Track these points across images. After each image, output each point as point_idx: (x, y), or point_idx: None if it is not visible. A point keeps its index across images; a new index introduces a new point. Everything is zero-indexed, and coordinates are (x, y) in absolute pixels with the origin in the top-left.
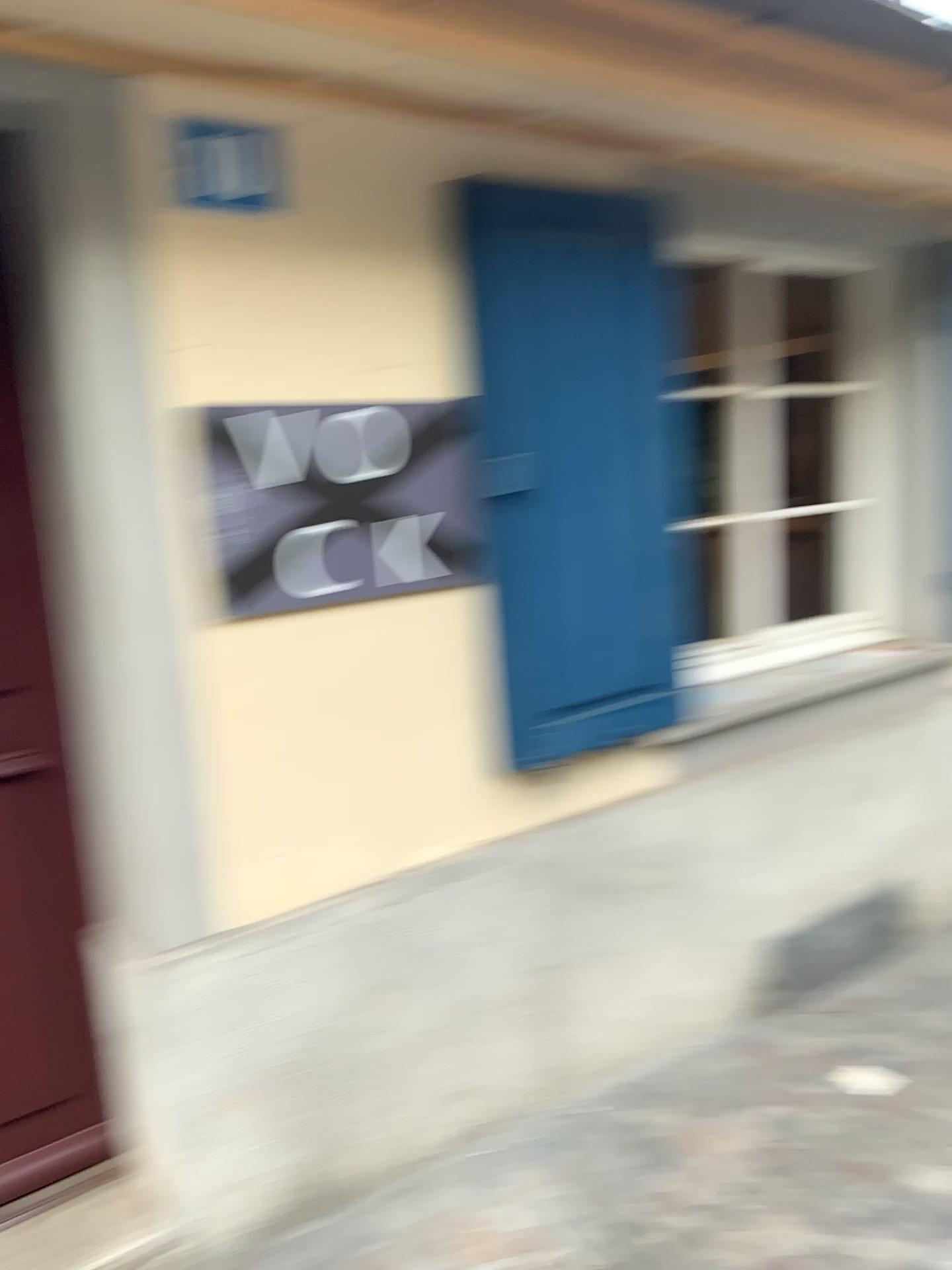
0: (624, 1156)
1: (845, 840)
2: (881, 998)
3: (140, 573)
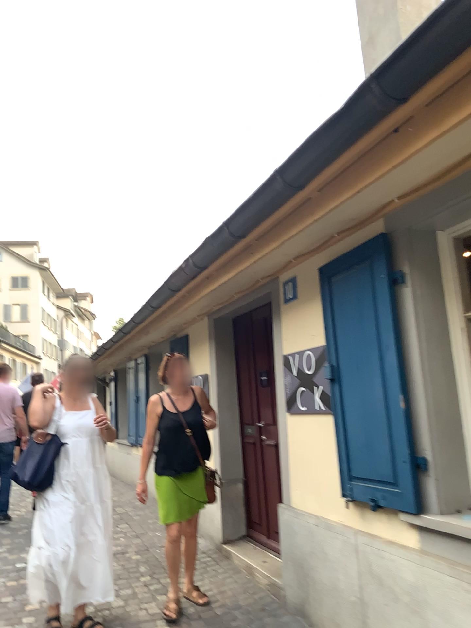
0: None
1: None
2: None
3: (281, 399)
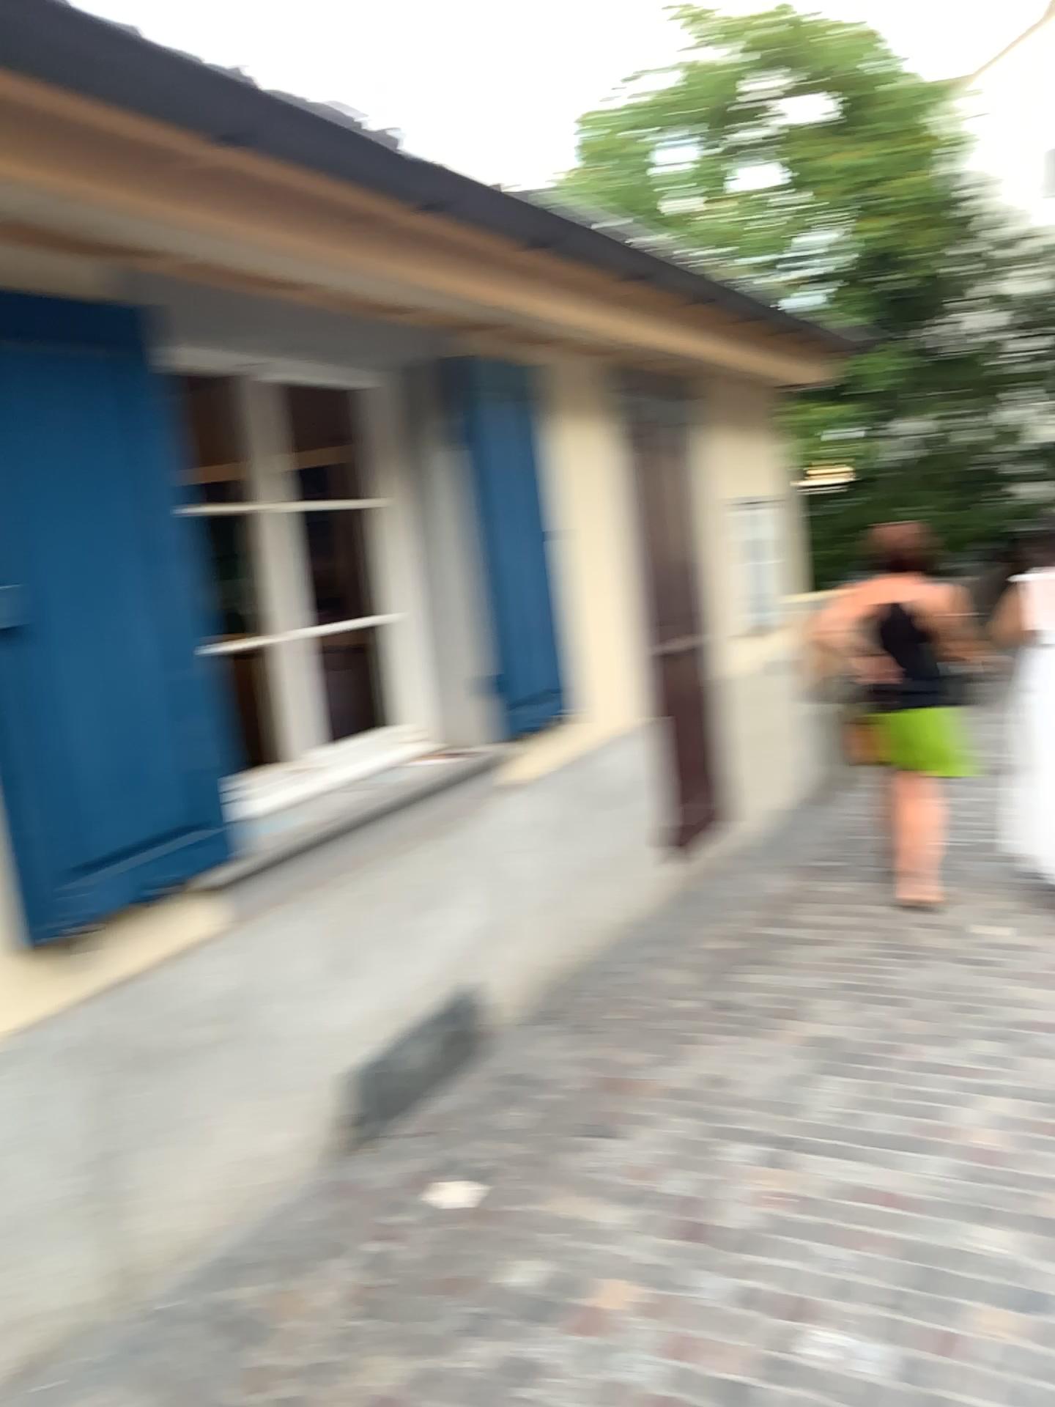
0: (208, 1350)
1: (415, 961)
2: (465, 1113)
3: None
